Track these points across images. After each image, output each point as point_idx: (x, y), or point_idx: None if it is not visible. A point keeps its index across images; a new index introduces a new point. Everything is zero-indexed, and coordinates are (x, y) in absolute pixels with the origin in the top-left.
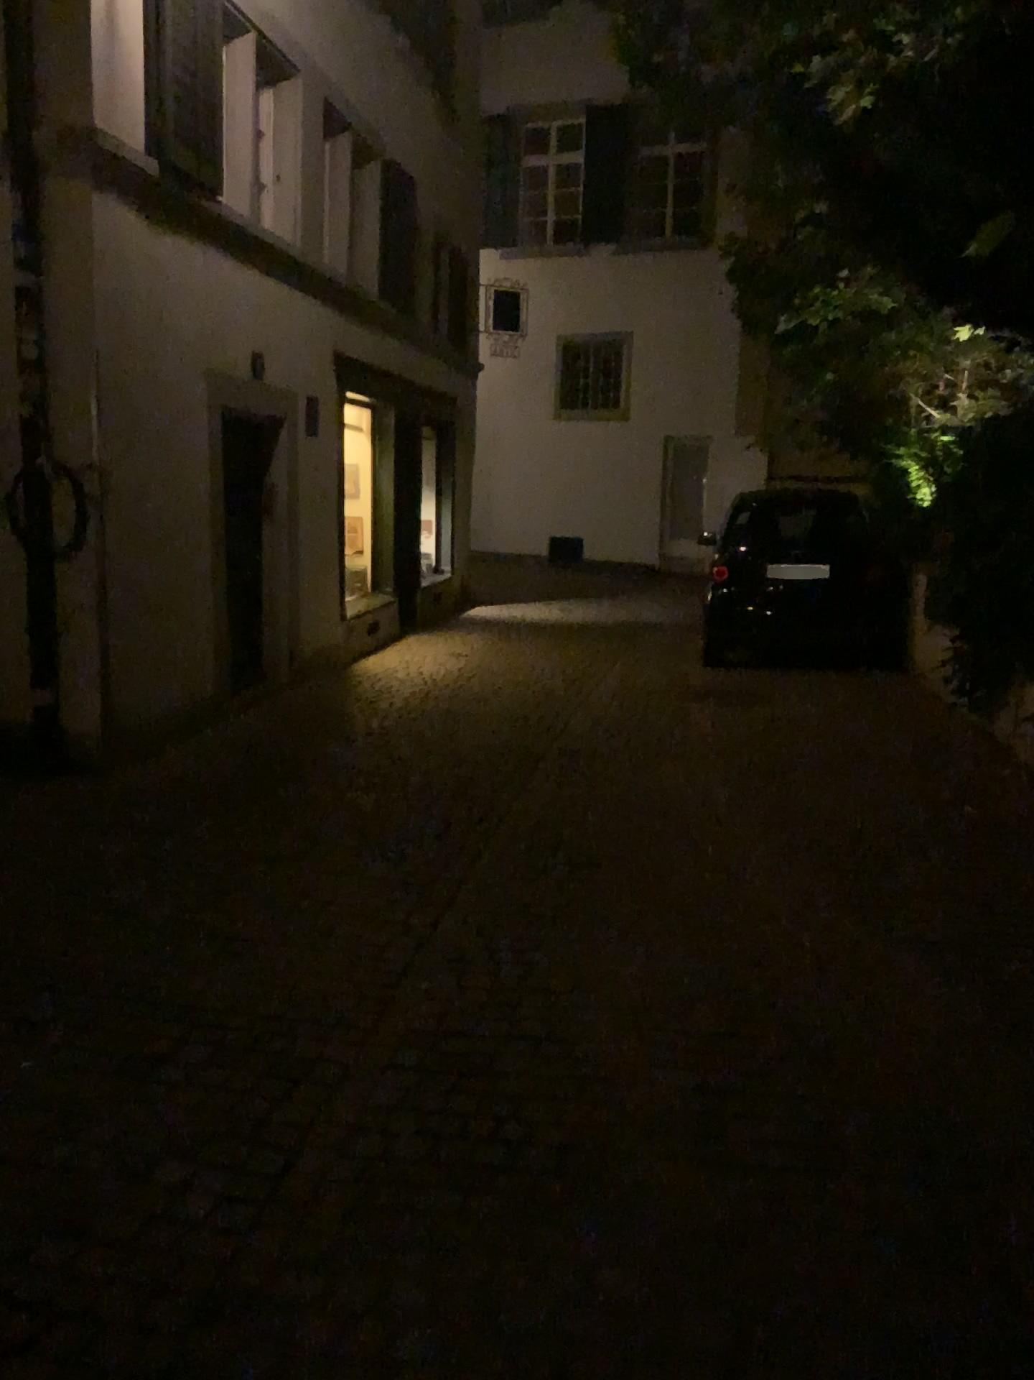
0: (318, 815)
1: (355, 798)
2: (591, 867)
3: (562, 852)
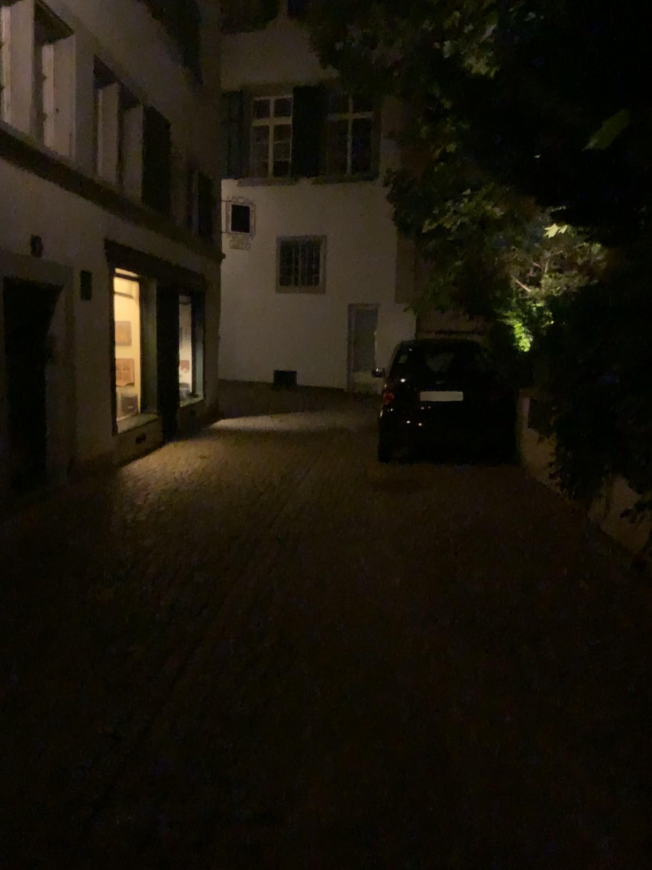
0: (68, 608)
1: (103, 589)
2: (293, 652)
3: (269, 638)
